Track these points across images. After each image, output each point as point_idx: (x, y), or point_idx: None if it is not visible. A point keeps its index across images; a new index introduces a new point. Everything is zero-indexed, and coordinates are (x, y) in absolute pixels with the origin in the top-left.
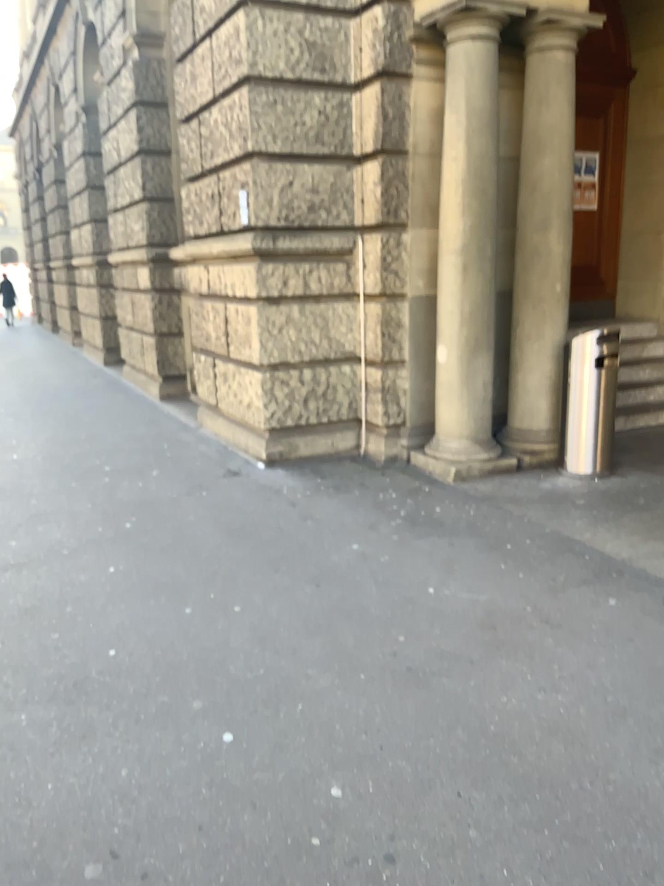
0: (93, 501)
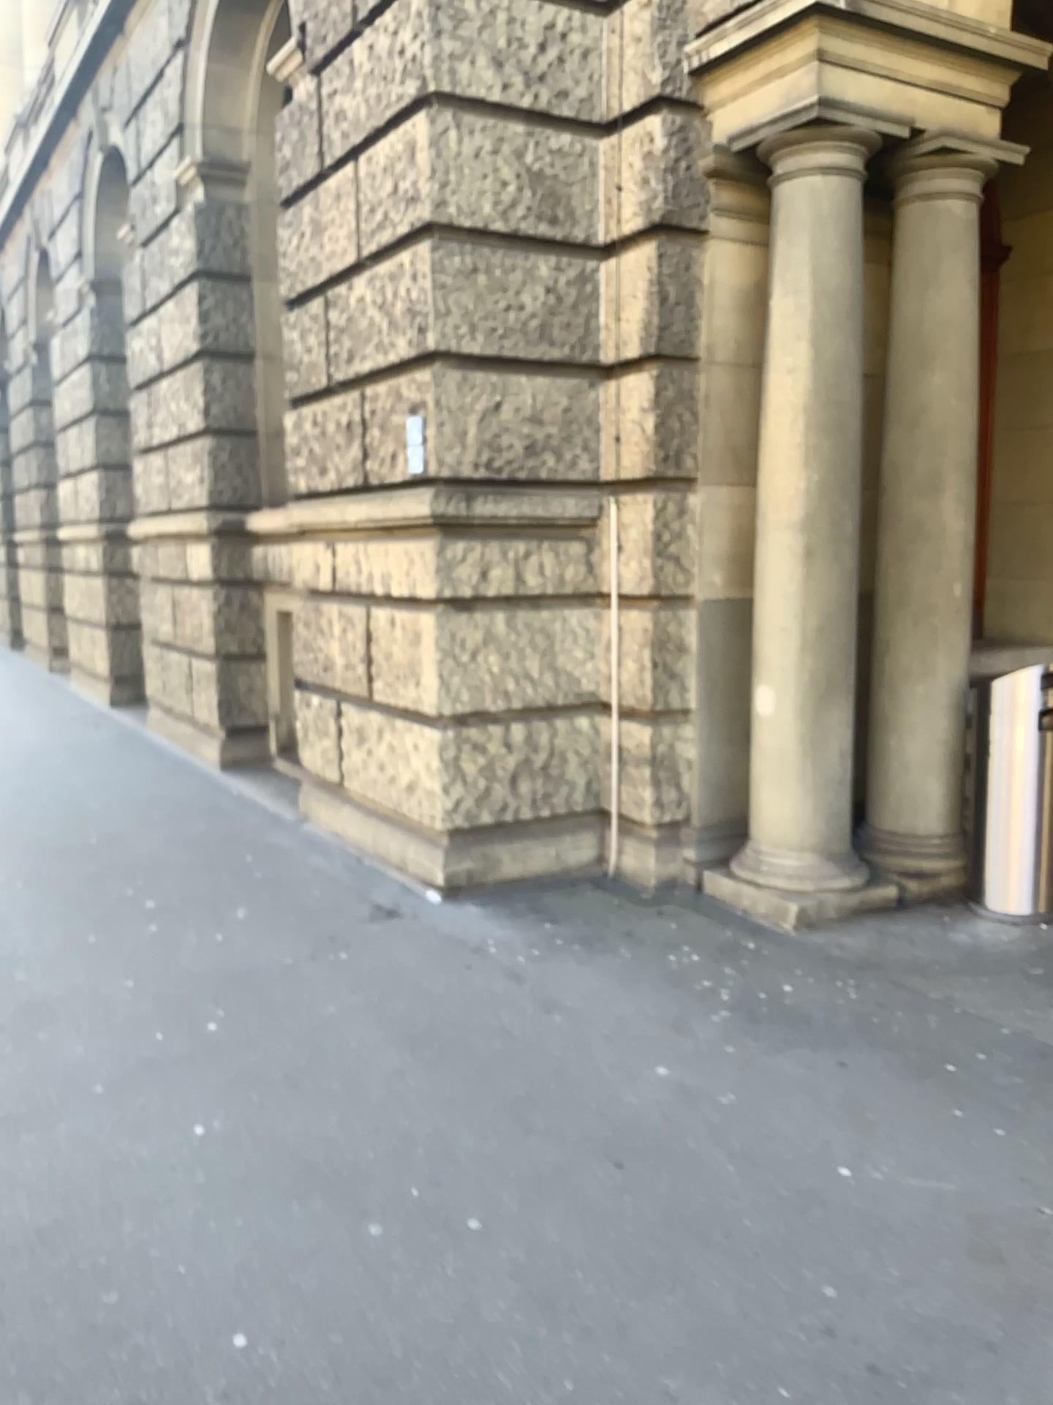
0: (138, 964)
